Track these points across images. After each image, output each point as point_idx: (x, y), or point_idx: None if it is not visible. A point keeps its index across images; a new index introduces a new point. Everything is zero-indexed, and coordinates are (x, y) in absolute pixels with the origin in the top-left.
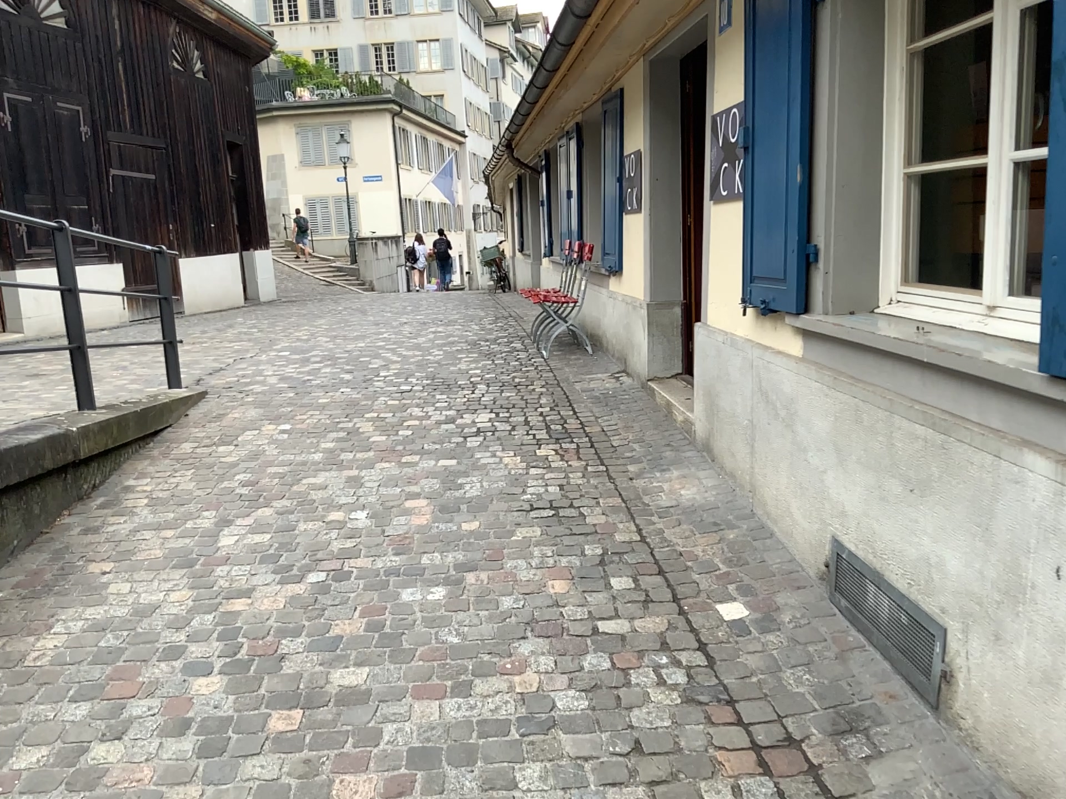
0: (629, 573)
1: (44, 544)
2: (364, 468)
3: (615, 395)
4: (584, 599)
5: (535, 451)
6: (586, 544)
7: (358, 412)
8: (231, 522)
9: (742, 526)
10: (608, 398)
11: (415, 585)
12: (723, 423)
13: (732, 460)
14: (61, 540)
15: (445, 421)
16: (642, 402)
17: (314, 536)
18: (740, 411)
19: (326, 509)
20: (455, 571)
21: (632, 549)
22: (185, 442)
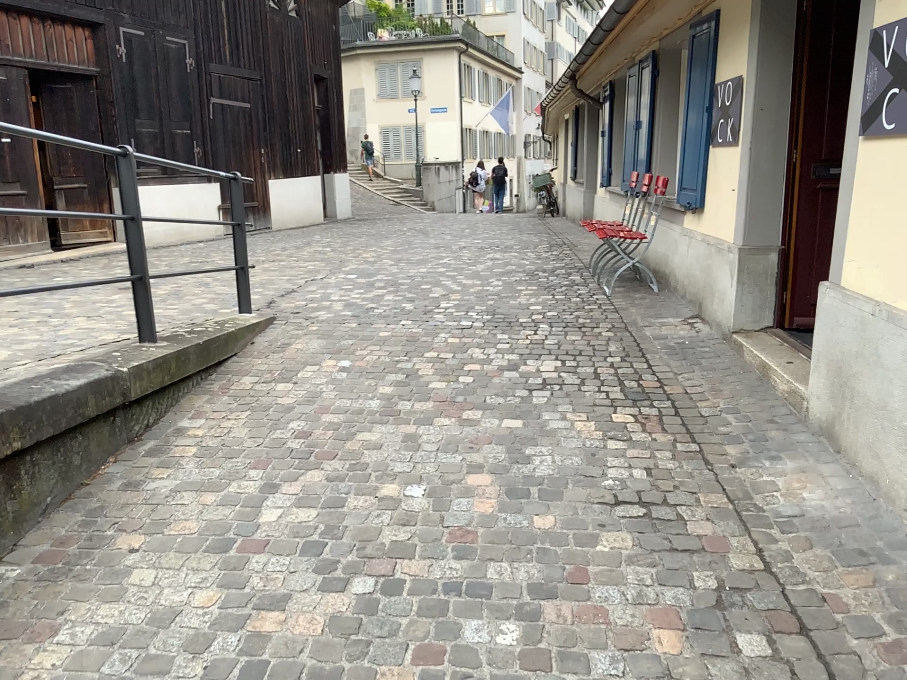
0: (760, 627)
1: (79, 502)
2: (424, 425)
3: (692, 345)
4: (706, 671)
5: (611, 415)
6: (692, 566)
7: (419, 350)
8: (276, 489)
9: (903, 563)
10: (685, 348)
11: (482, 615)
12: (861, 413)
13: (874, 462)
14: (98, 497)
15: (509, 367)
16: (724, 356)
17: (364, 521)
18: (899, 407)
19: (381, 480)
20: (531, 597)
21: (757, 585)
22: (245, 376)
